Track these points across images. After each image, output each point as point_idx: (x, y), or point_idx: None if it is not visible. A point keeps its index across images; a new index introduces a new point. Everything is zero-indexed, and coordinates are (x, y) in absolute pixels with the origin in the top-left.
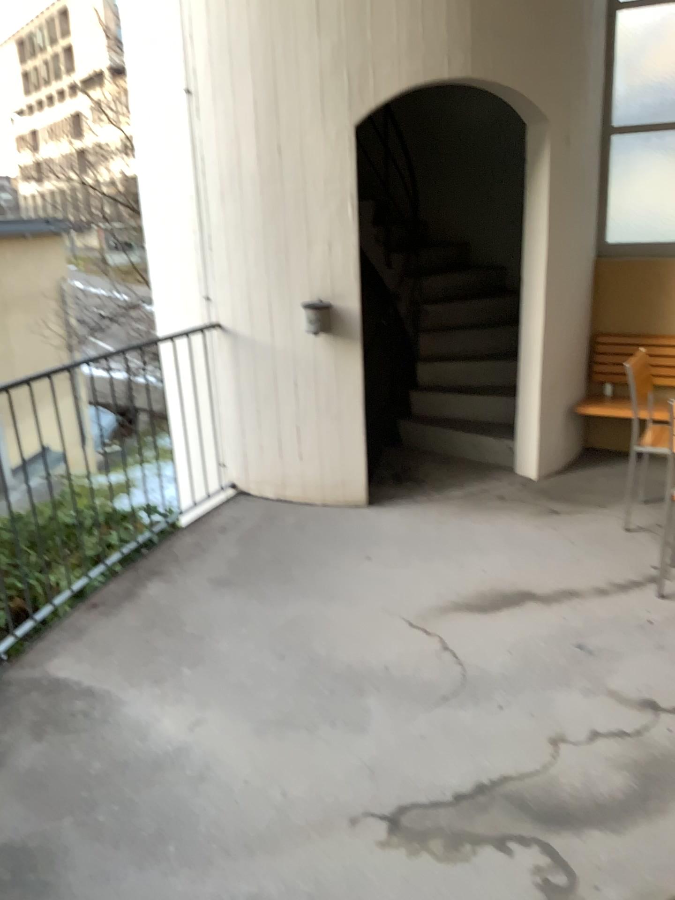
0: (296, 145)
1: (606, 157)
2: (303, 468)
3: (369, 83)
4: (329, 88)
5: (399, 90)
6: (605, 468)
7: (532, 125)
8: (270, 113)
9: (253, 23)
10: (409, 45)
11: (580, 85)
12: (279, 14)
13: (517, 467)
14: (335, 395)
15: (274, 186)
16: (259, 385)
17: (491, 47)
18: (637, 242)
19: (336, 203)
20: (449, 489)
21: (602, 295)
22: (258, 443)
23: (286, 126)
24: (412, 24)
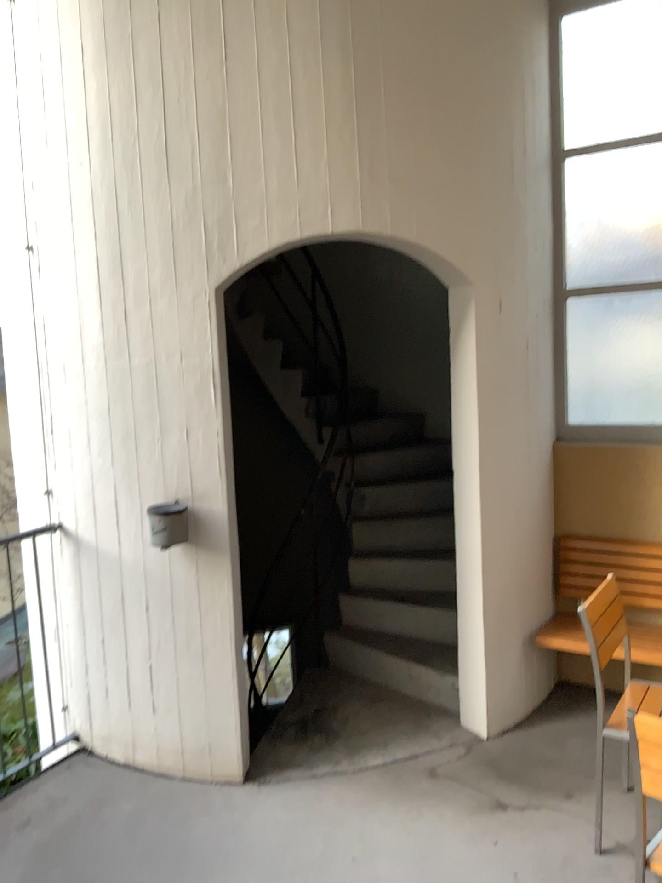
0: (146, 310)
1: (561, 321)
2: (157, 725)
3: (232, 235)
4: (183, 242)
5: (271, 243)
6: (579, 722)
7: (453, 284)
8: (115, 271)
9: (95, 168)
10: (282, 191)
11: (517, 239)
12: (122, 158)
13: (459, 718)
14: (197, 628)
15: (119, 359)
16: (104, 608)
17: (391, 193)
18: (607, 421)
19: (194, 380)
20: (365, 751)
21: (566, 486)
22: (104, 686)
23: (133, 287)
24: (285, 167)
